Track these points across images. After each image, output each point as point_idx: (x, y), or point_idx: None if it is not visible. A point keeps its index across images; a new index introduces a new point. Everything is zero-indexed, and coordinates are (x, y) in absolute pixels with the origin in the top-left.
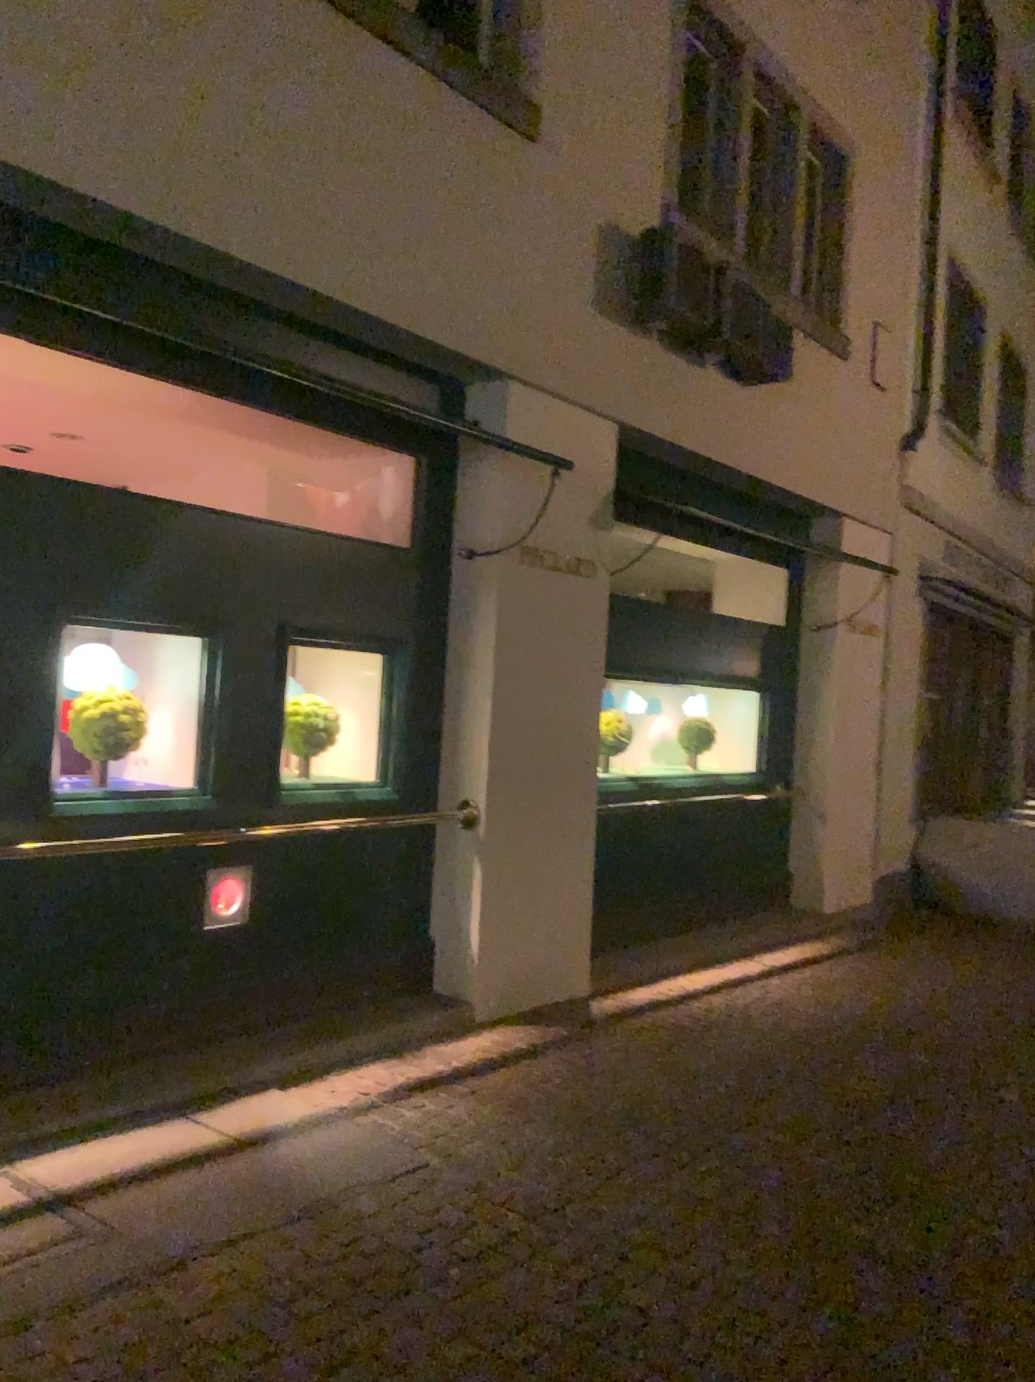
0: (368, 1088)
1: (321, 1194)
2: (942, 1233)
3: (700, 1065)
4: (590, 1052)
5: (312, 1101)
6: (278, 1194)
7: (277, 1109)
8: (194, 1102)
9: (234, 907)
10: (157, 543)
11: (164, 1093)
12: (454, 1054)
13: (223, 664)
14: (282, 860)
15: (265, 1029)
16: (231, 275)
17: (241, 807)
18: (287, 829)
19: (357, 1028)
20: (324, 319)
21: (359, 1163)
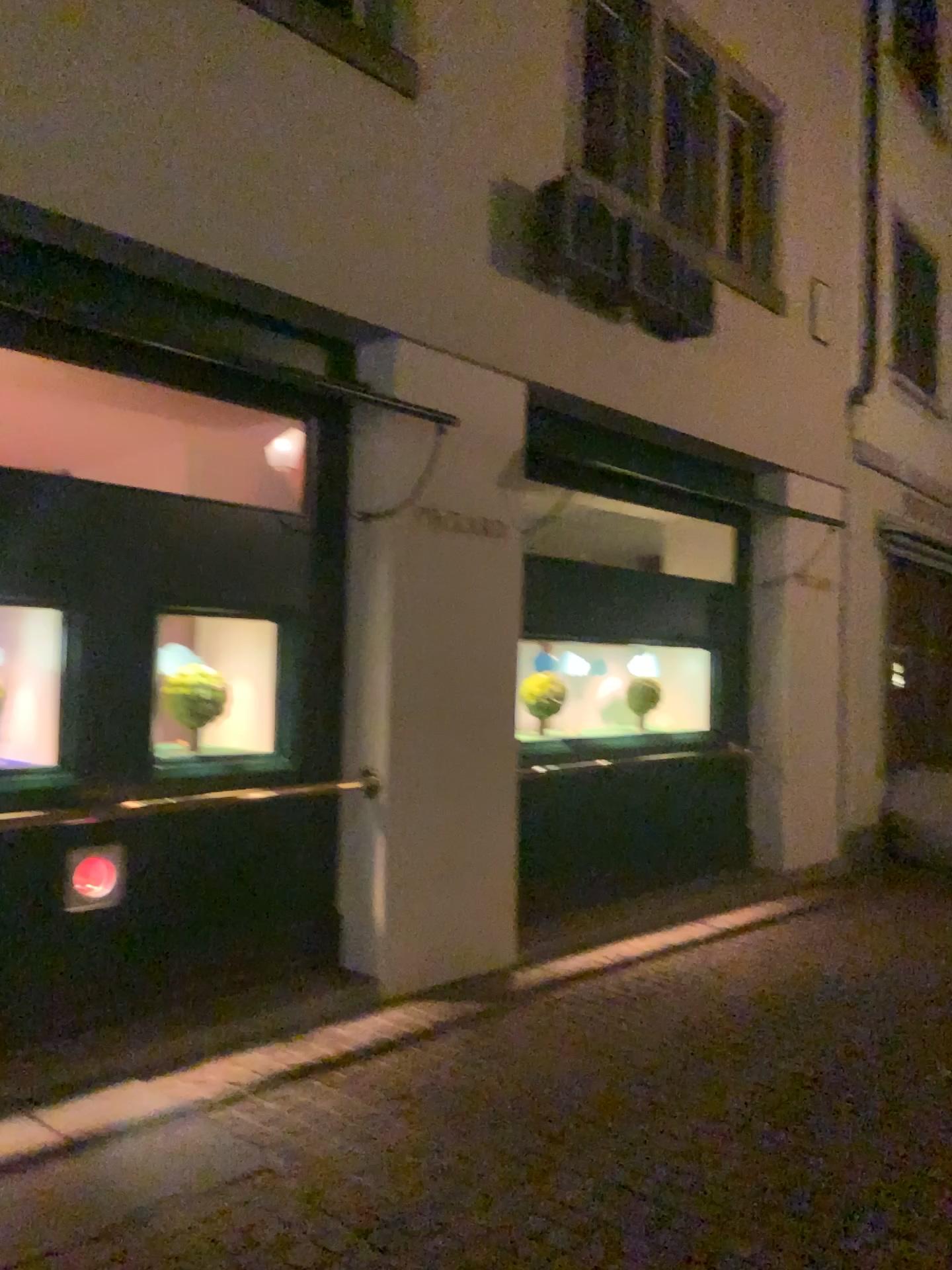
0: (233, 1078)
1: (130, 1209)
2: (833, 1250)
3: (606, 1044)
4: (493, 1030)
5: (165, 1095)
6: (82, 1210)
7: (124, 1105)
8: (39, 1098)
9: (104, 886)
10: (0, 514)
11: (8, 1088)
12: (342, 1036)
13: (85, 637)
14: (162, 836)
15: (143, 1013)
16: (58, 233)
17: (108, 784)
18: (164, 804)
19: (246, 1009)
20: (171, 277)
21: (189, 1170)
